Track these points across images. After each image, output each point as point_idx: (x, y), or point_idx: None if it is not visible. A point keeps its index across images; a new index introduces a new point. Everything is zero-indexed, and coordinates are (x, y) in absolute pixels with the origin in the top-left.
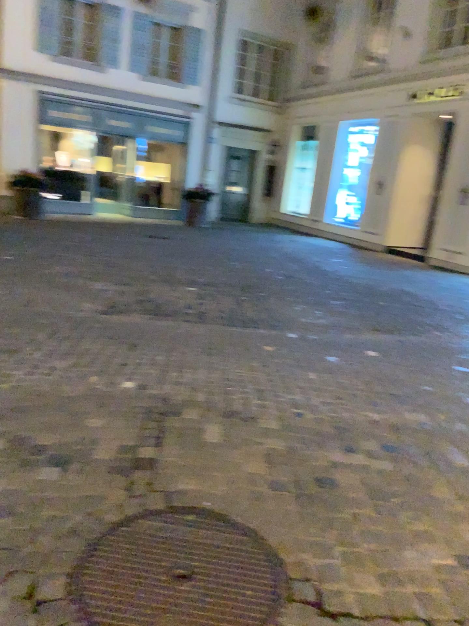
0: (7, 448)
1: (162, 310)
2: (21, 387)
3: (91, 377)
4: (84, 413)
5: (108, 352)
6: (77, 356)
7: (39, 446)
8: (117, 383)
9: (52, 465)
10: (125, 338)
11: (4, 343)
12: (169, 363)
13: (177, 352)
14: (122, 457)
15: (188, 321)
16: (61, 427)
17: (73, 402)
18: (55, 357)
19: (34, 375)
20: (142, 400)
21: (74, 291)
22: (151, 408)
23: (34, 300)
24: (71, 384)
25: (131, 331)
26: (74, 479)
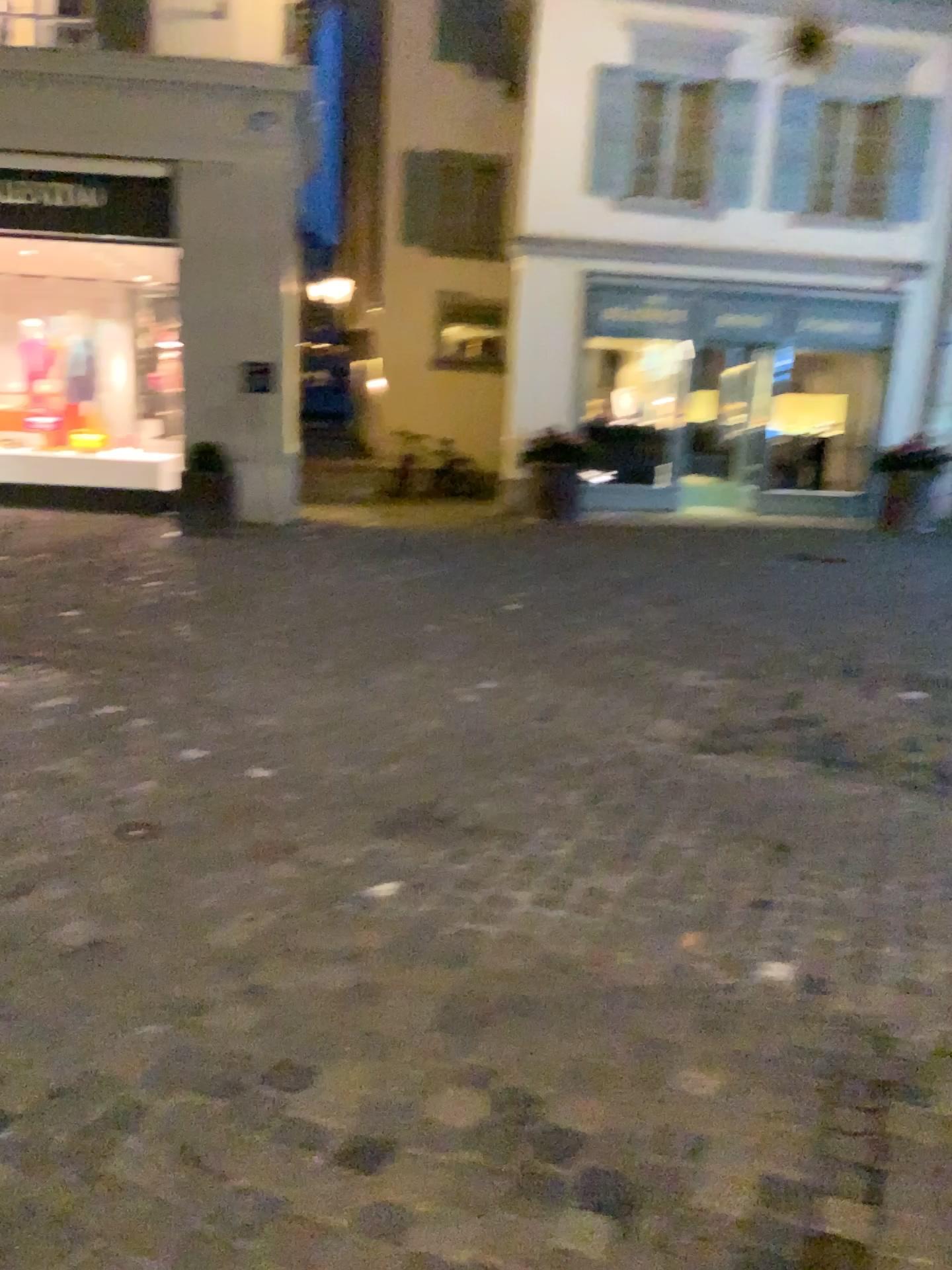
0: (487, 1123)
1: (845, 752)
2: (525, 941)
3: (683, 933)
4: (670, 1043)
5: (722, 862)
6: (648, 865)
7: (562, 1132)
8: (749, 961)
9: (590, 1202)
10: (759, 825)
11: (495, 813)
12: (878, 912)
13: (896, 880)
14: (772, 1217)
15: (916, 786)
16: (613, 1078)
17: (642, 1003)
18: (601, 864)
19: (555, 909)
20: (814, 1025)
21: (641, 689)
22: (843, 1056)
23: (558, 709)
24: (638, 947)
25: (774, 805)
26: (646, 1269)
